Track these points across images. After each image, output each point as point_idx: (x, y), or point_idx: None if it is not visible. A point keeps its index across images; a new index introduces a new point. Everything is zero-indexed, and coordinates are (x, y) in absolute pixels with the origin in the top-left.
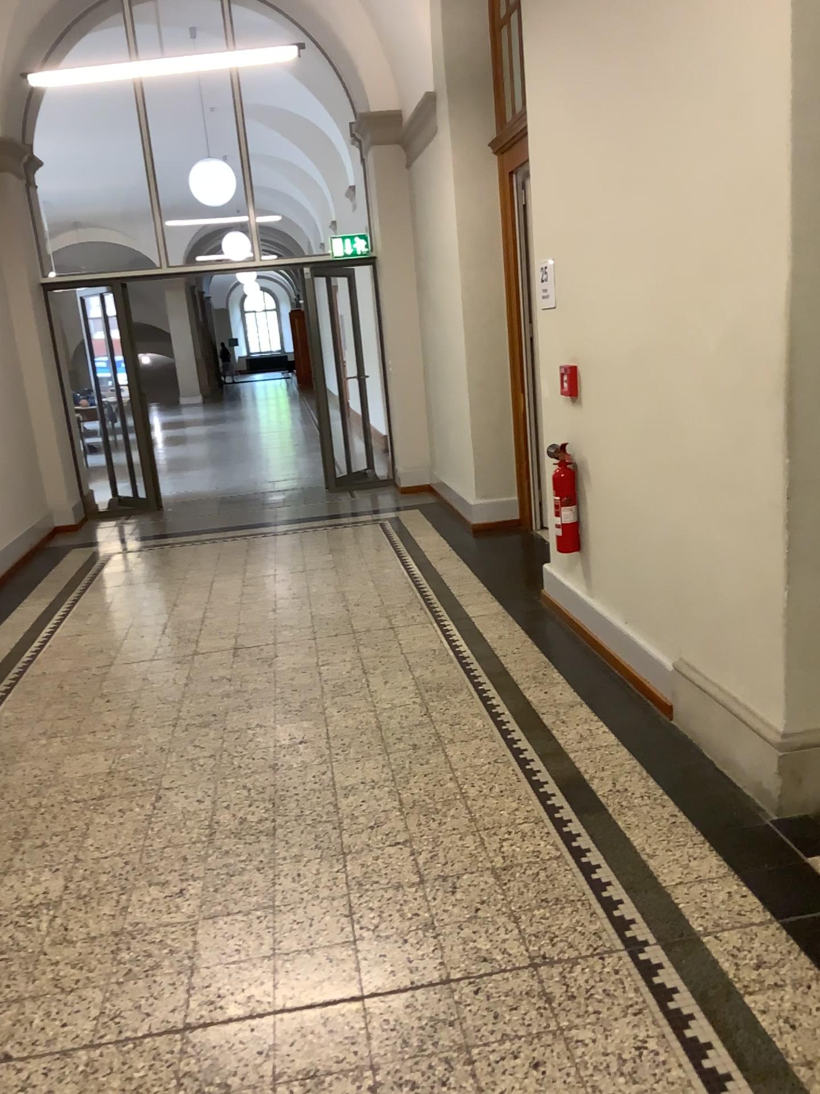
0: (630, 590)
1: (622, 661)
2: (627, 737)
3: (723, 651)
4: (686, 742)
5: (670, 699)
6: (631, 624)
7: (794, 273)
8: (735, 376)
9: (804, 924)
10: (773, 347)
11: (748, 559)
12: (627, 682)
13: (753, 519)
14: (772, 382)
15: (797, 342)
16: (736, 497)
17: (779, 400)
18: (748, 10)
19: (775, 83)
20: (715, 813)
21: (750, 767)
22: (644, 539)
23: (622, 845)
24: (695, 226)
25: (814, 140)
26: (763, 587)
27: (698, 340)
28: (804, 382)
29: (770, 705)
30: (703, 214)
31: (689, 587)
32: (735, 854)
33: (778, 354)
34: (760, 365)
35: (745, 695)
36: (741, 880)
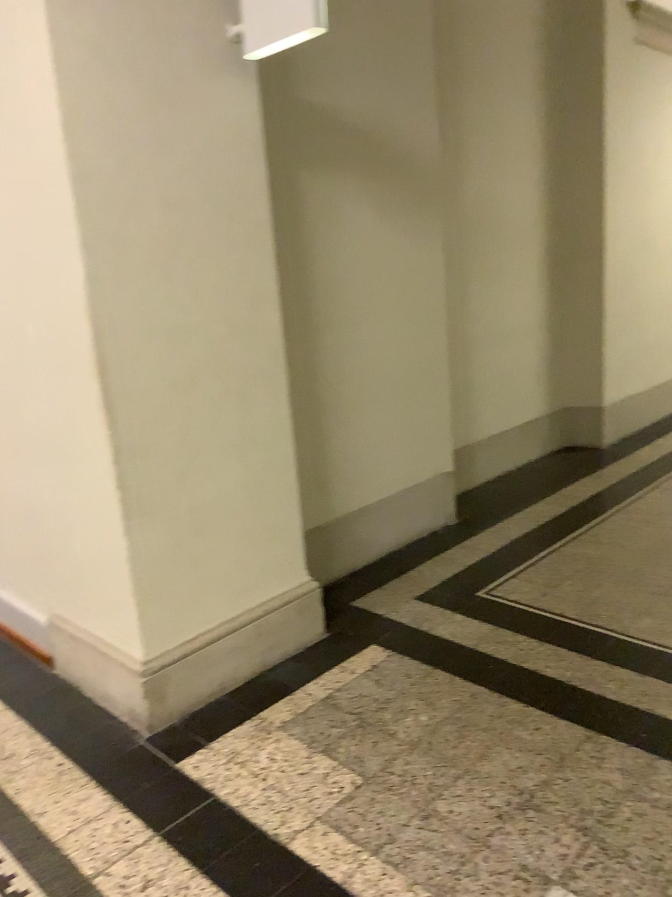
0: (2, 557)
1: (4, 623)
2: (12, 699)
3: (87, 601)
4: (68, 687)
5: (50, 651)
6: (7, 587)
7: (90, 271)
8: (57, 360)
9: (178, 830)
10: (83, 334)
11: (93, 518)
12: (10, 643)
13: (91, 483)
14: (87, 365)
15: (101, 330)
16: (74, 466)
17: (94, 381)
18: (16, 39)
19: (48, 105)
20: (97, 750)
21: (122, 698)
22: (5, 510)
23: (11, 816)
24: (2, 225)
25: (88, 160)
26: (108, 541)
27: (22, 329)
28: (111, 364)
29: (129, 643)
30: (7, 215)
31: (50, 548)
32: (116, 785)
33: (88, 341)
34: (76, 350)
35: (109, 637)
36: (123, 809)
